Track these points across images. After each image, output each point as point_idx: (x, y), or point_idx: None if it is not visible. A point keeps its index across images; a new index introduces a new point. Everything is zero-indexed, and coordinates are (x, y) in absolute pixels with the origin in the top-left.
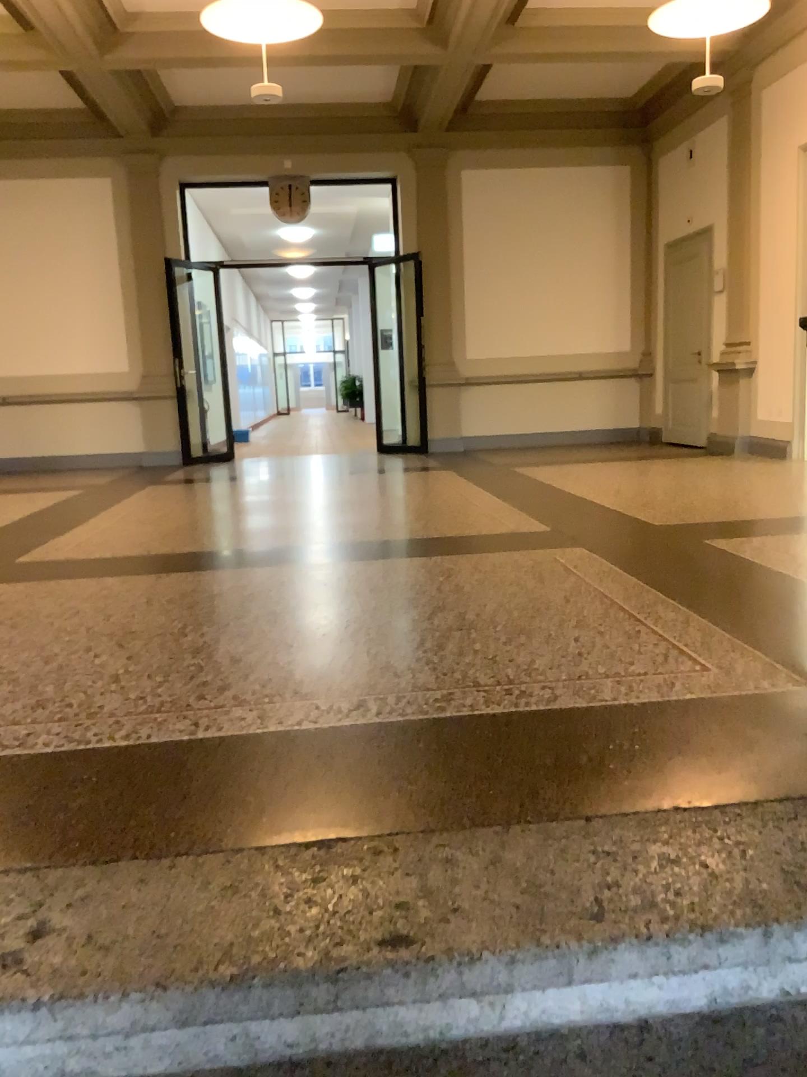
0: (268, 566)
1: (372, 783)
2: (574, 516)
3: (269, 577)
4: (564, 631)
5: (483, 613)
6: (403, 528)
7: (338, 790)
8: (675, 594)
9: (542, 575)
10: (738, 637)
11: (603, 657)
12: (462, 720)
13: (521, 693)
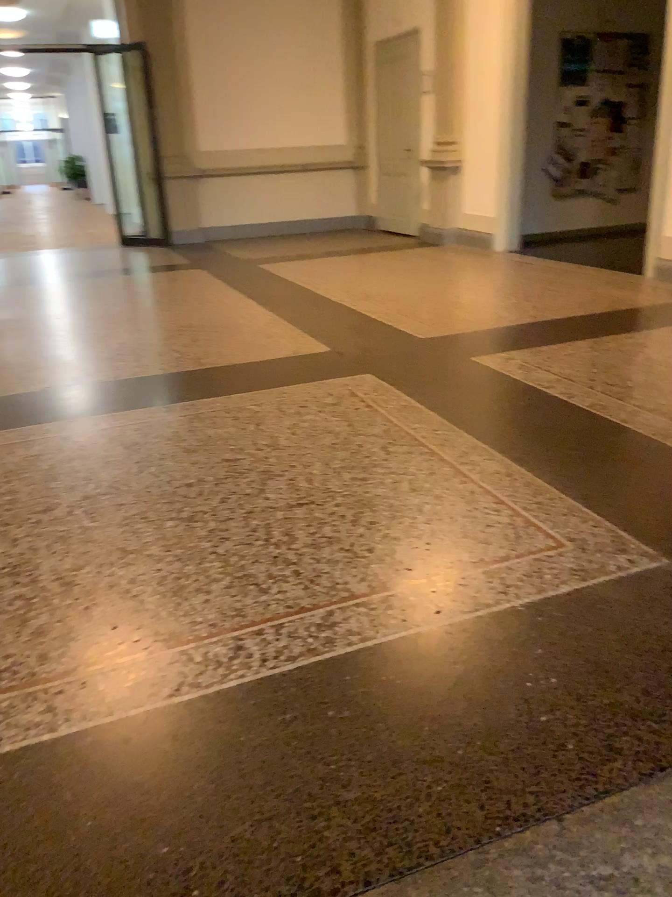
0: (61, 422)
1: (303, 799)
2: (347, 333)
3: (68, 441)
4: (404, 500)
5: (311, 477)
6: (189, 357)
7: (269, 824)
8: (482, 435)
9: (348, 416)
10: (565, 493)
11: (457, 537)
12: (360, 664)
13: (401, 605)
